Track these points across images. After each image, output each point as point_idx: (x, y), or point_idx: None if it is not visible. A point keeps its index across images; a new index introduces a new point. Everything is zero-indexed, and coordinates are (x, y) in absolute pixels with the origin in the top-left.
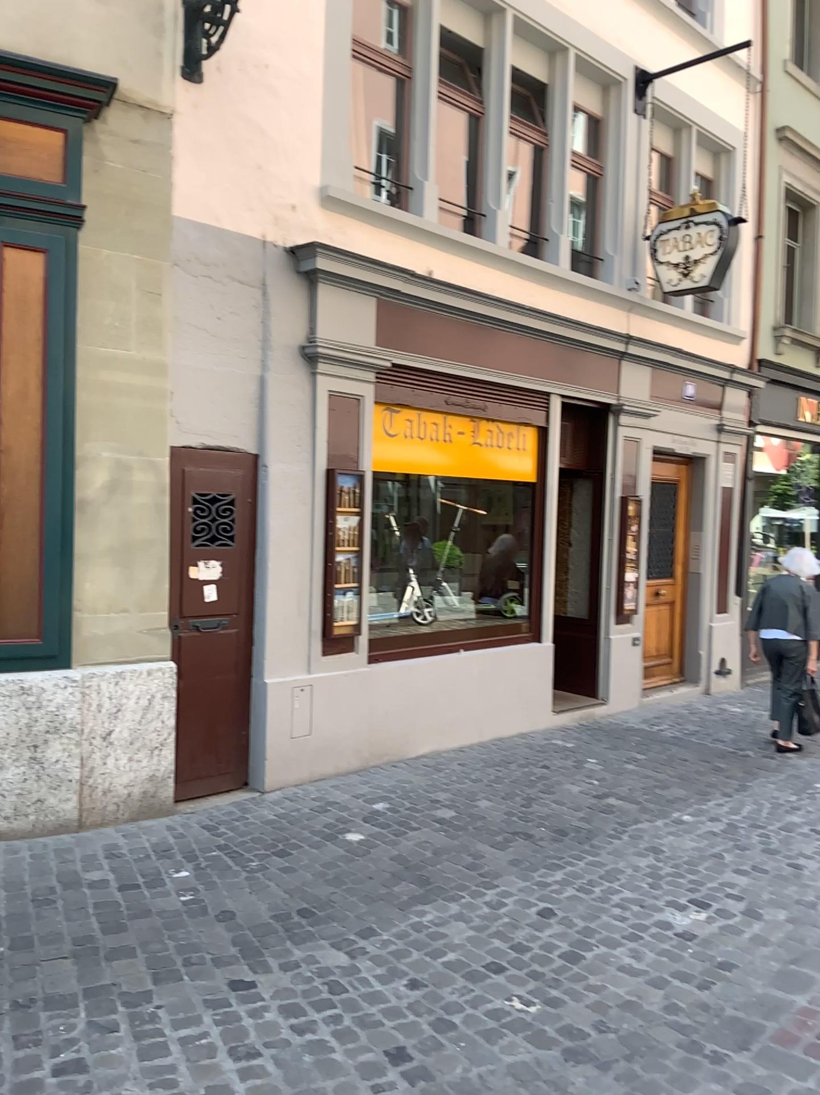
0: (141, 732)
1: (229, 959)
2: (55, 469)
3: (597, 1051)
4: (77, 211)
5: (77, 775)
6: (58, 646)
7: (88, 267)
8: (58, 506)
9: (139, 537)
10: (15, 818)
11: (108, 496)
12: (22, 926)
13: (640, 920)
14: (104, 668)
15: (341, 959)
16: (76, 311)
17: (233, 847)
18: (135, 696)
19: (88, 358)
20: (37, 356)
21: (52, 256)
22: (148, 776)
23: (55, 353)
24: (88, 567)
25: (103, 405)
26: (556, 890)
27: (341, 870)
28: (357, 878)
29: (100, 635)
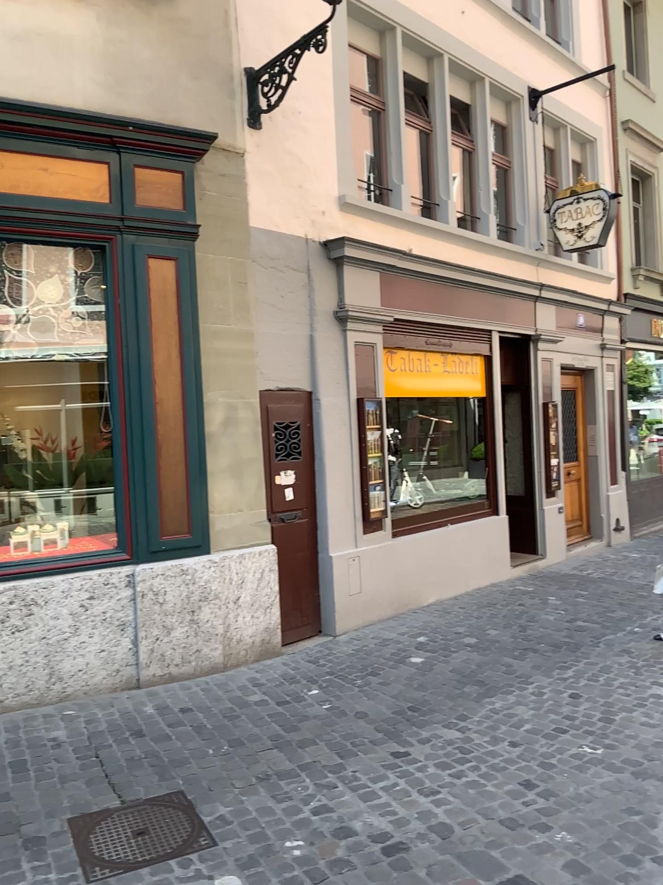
0: (257, 597)
1: (384, 739)
2: (190, 413)
3: (654, 771)
4: (193, 229)
5: (219, 631)
6: (199, 539)
7: (201, 268)
8: (193, 439)
9: (244, 457)
10: (182, 665)
11: (222, 429)
12: (230, 731)
13: (642, 693)
14: (229, 553)
15: (458, 732)
16: (196, 299)
17: (339, 672)
18: (251, 572)
19: (205, 332)
20: (174, 333)
21: (179, 262)
22: (263, 629)
23: (185, 330)
24: (214, 481)
25: (216, 365)
26: (576, 680)
27: (423, 680)
28: (436, 684)
29: (224, 529)
